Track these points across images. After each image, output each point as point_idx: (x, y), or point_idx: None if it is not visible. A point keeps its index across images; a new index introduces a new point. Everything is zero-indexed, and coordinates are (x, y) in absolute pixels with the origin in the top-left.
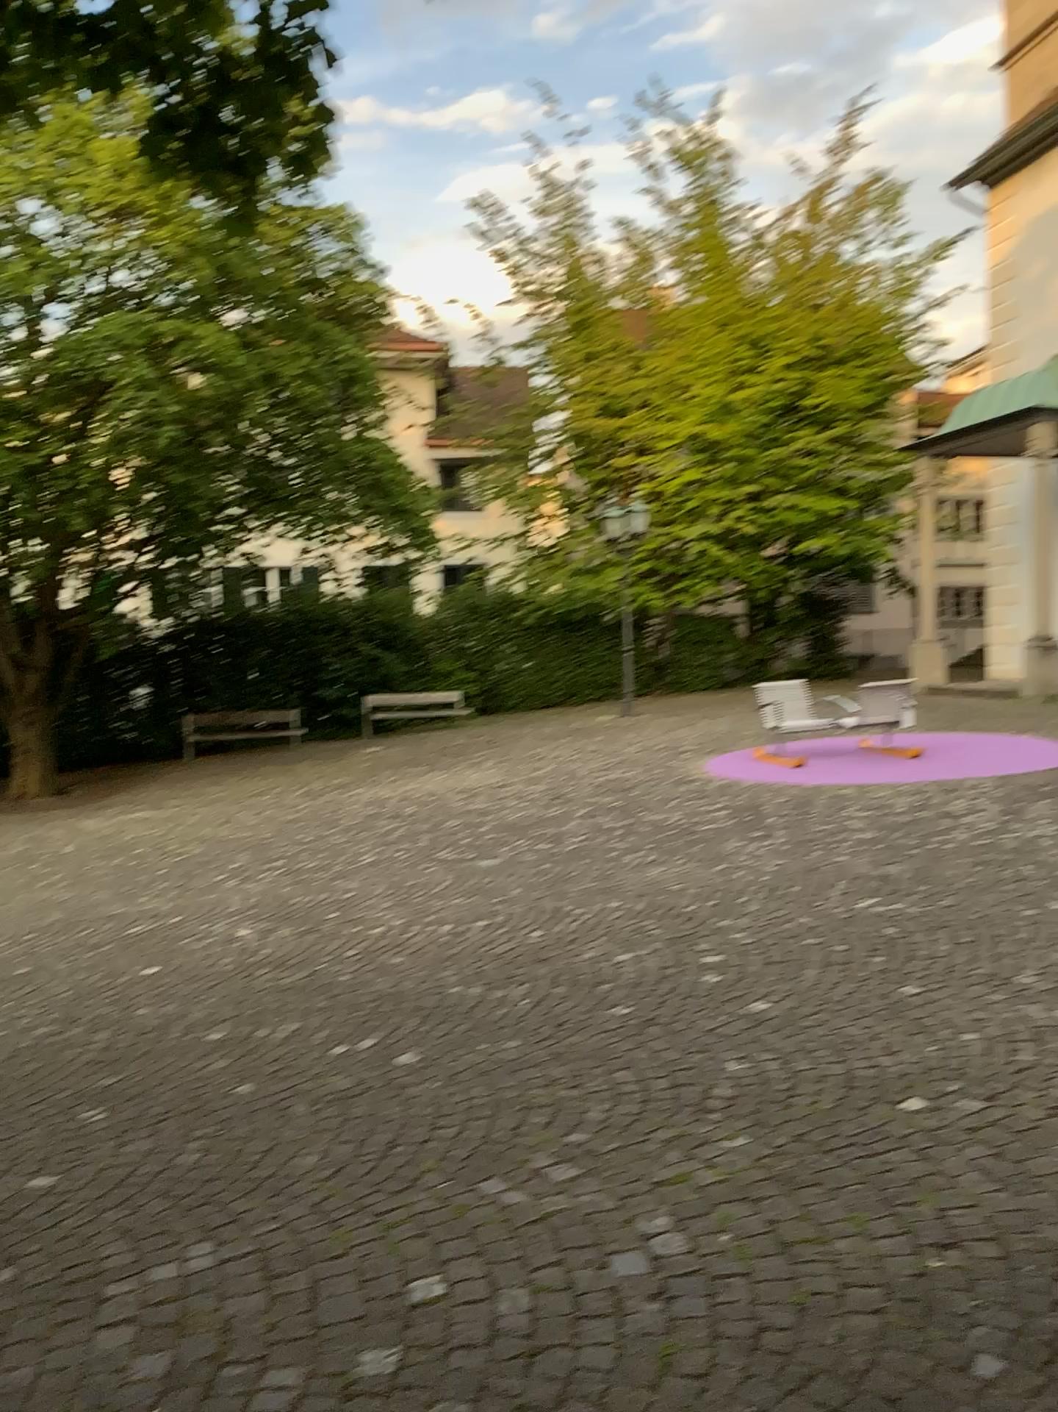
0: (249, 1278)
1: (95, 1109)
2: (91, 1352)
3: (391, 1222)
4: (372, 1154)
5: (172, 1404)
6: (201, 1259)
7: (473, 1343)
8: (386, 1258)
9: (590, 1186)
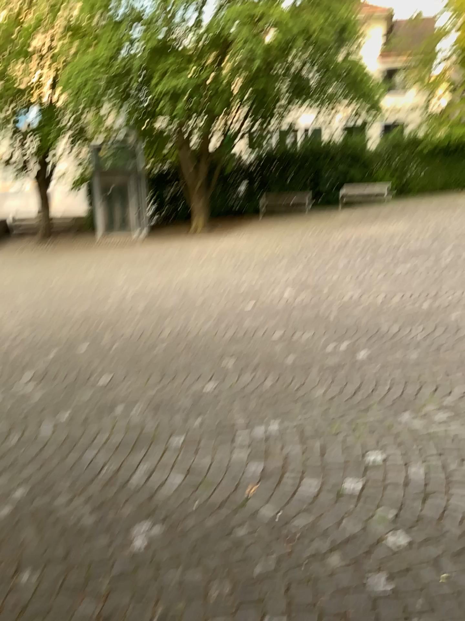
0: (295, 439)
1: (230, 360)
2: (232, 459)
3: (357, 425)
4: (348, 393)
5: (265, 486)
6: (275, 428)
7: (397, 485)
8: (355, 440)
9: (455, 422)
